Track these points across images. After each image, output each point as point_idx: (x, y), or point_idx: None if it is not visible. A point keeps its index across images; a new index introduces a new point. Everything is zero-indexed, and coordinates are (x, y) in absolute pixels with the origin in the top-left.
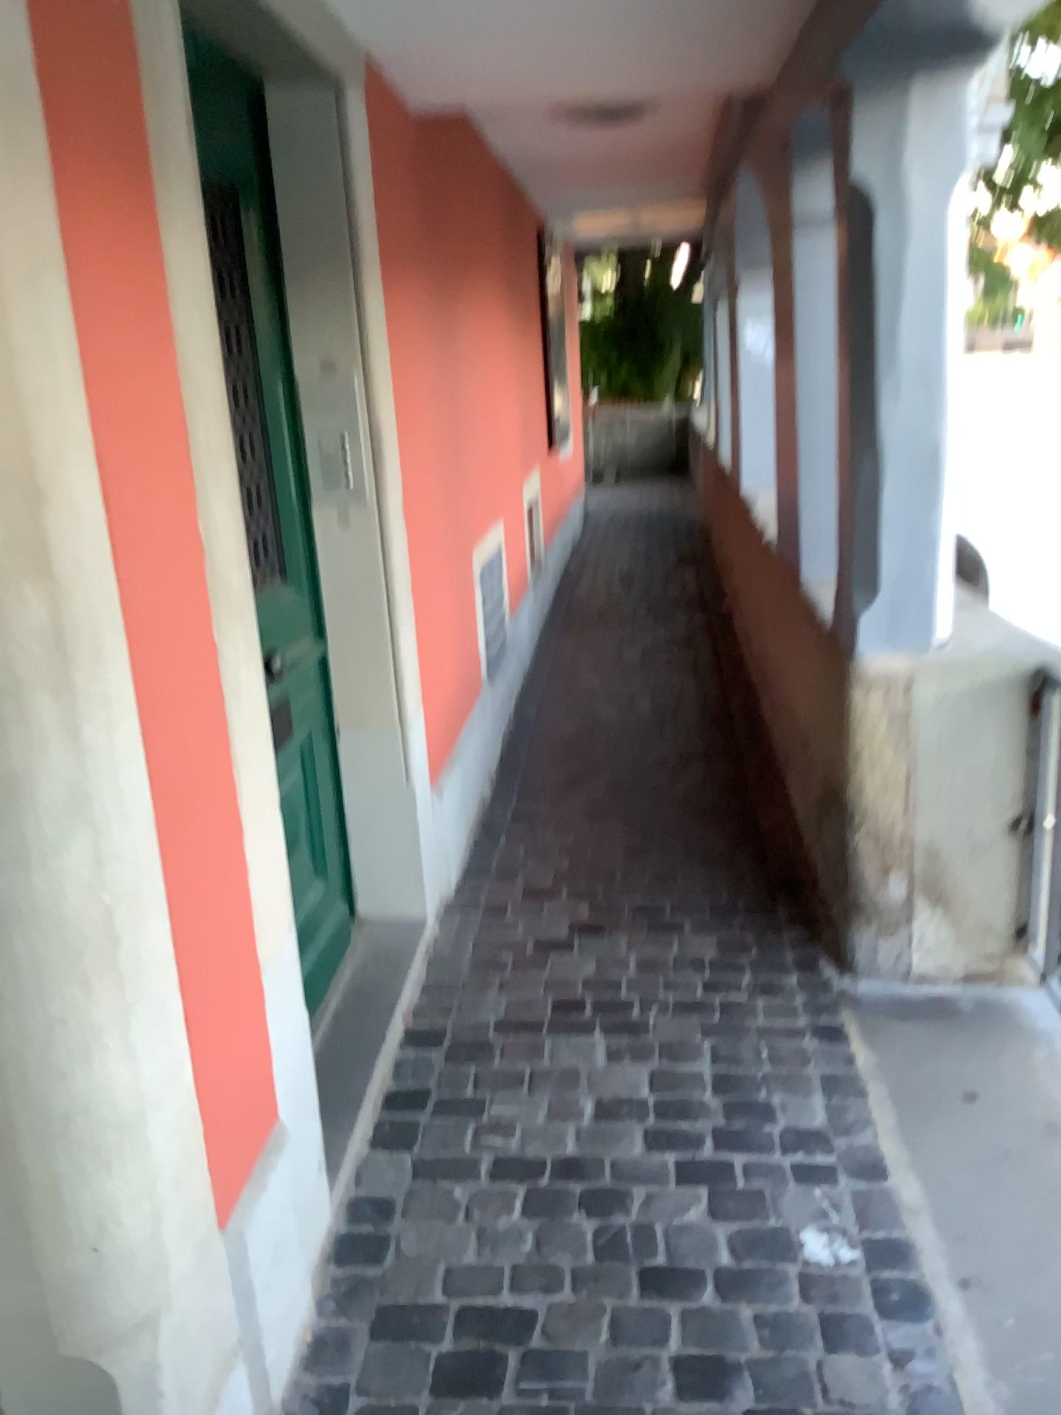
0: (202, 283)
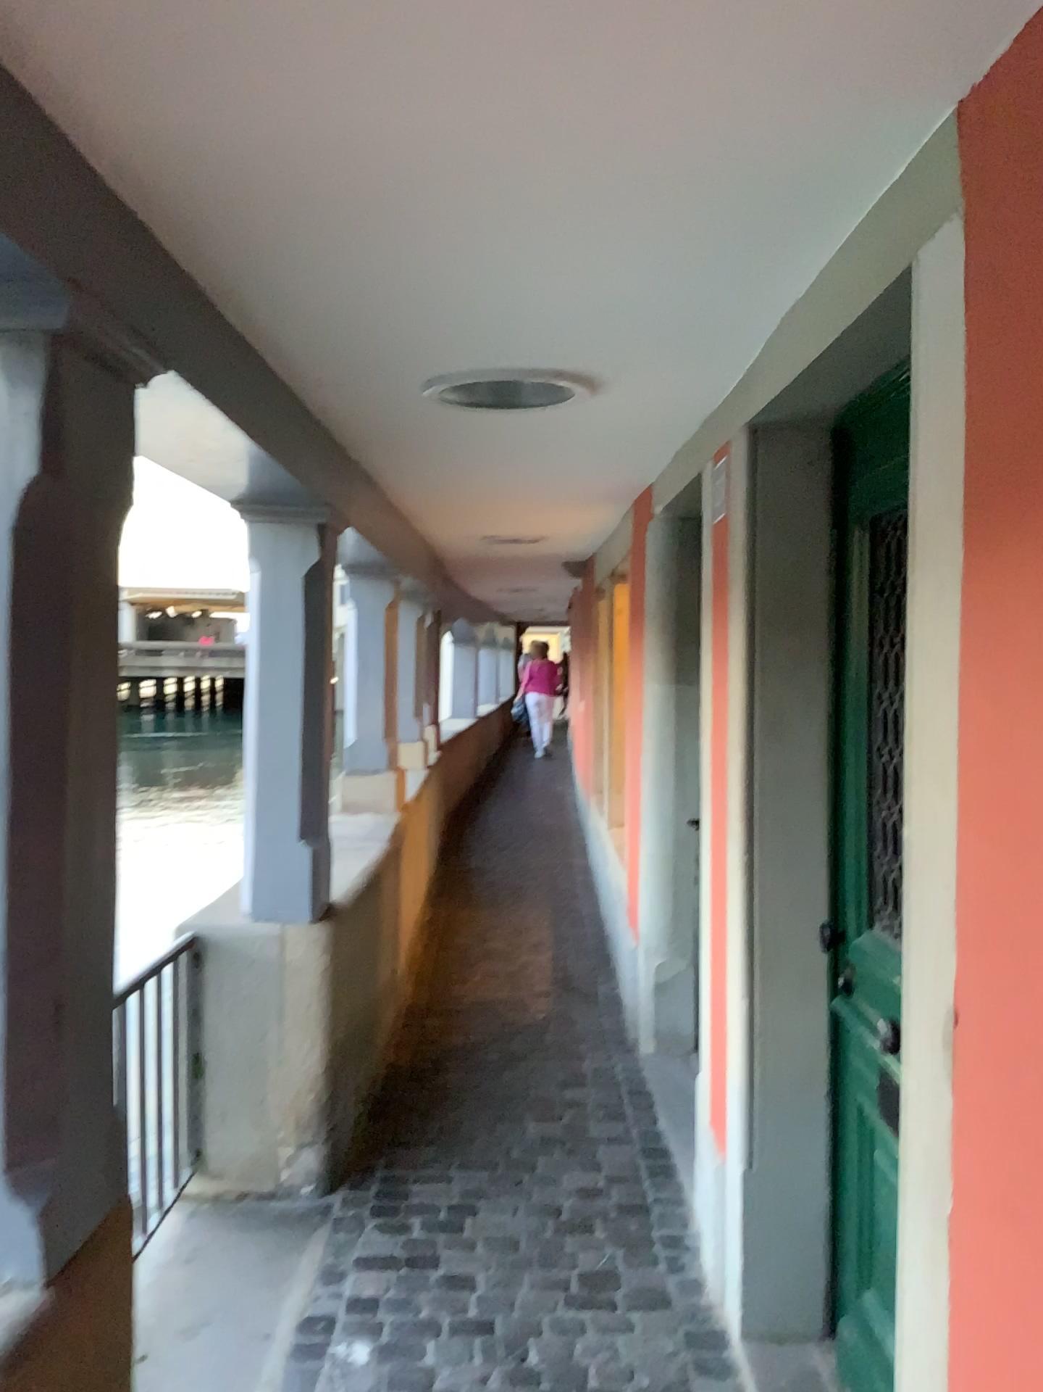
0: (742, 642)
